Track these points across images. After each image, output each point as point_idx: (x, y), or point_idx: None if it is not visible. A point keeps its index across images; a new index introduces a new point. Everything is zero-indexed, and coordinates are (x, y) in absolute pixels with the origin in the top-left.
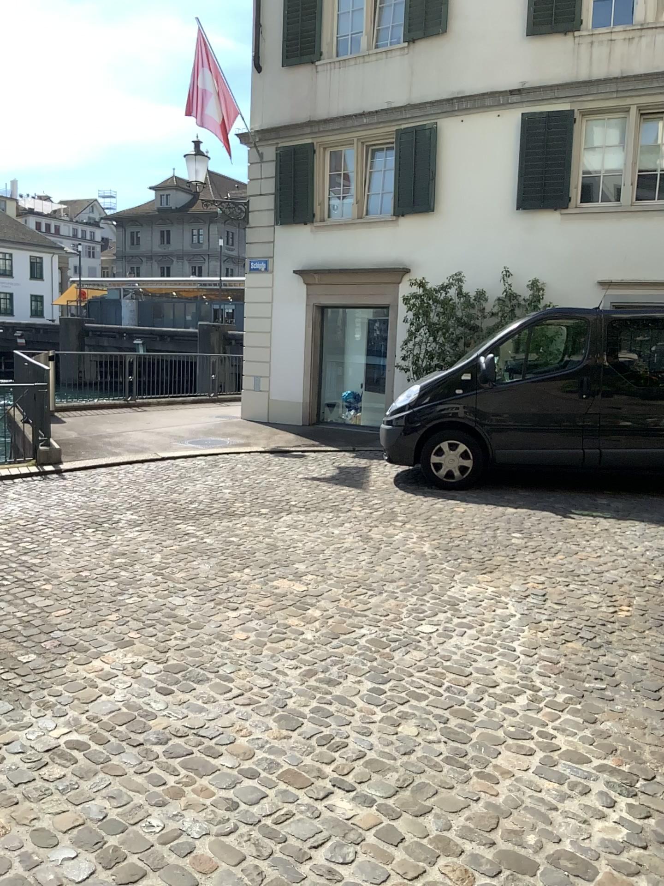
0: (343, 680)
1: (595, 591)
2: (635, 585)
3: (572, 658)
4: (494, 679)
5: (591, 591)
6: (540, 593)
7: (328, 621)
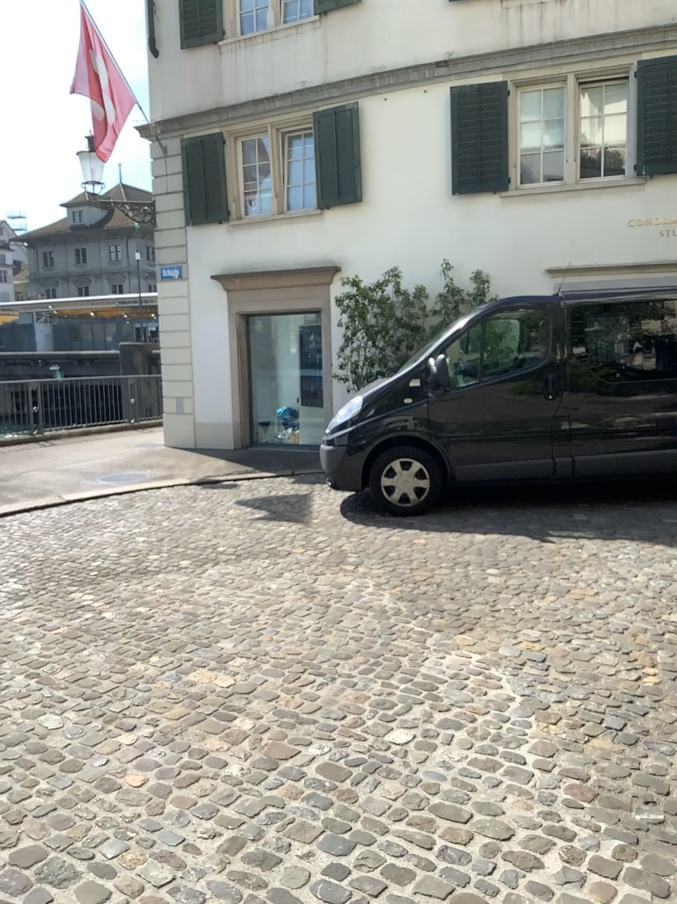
0: (284, 858)
1: (609, 648)
2: (655, 634)
3: (609, 770)
4: (508, 829)
5: (603, 650)
6: (540, 659)
7: (261, 741)
